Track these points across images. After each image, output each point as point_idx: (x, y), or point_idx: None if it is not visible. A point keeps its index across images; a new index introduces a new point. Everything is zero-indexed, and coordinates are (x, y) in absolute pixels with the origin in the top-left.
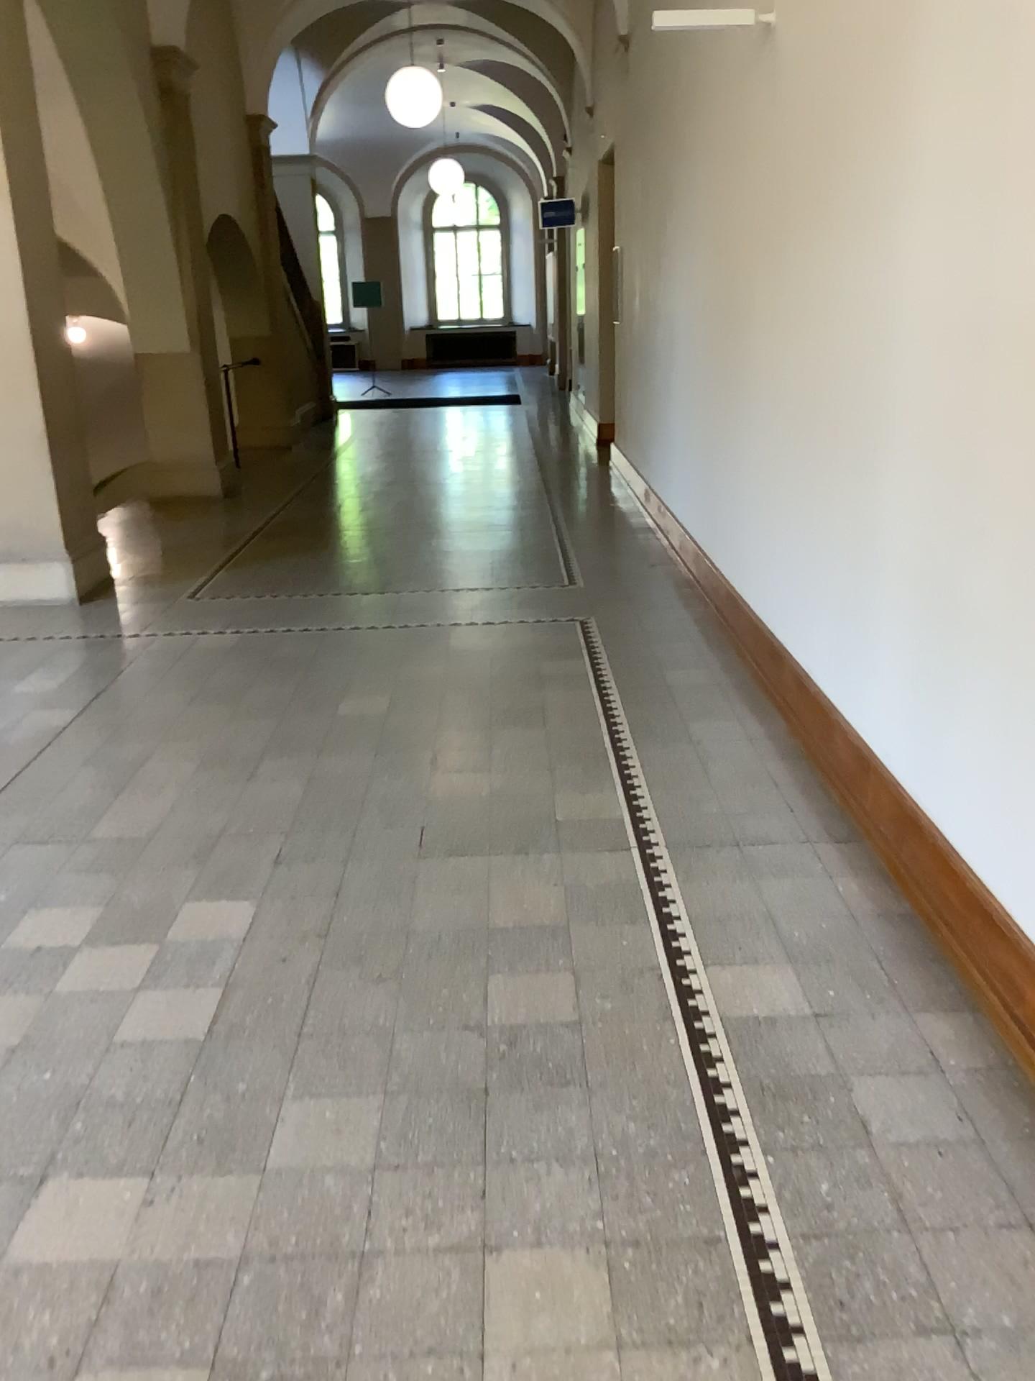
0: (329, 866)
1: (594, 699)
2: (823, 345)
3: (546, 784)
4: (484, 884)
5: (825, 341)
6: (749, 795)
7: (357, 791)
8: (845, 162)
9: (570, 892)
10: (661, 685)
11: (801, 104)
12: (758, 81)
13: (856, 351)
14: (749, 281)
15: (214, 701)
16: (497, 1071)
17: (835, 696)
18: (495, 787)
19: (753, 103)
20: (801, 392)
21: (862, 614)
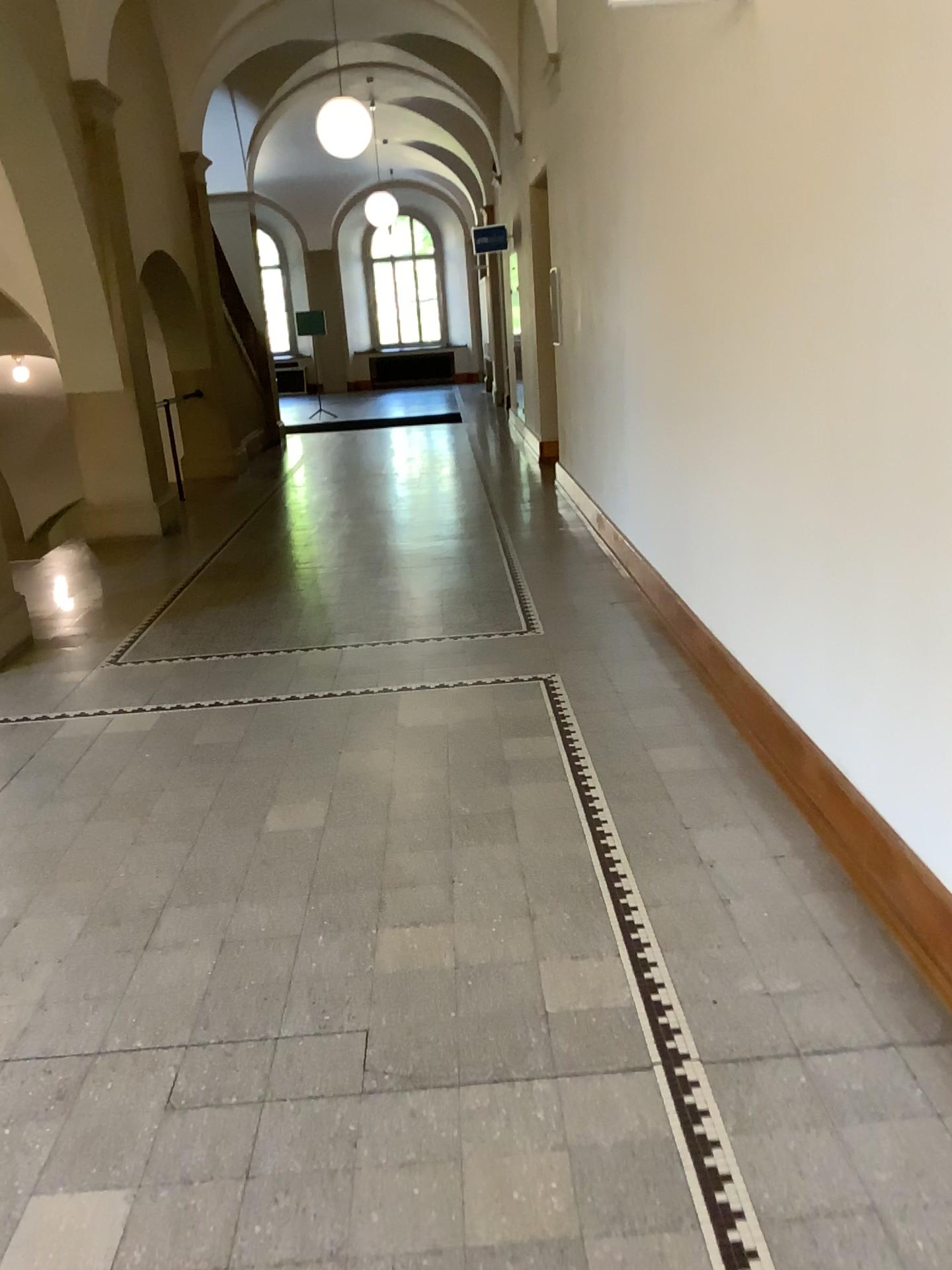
0: (240, 1111)
1: (572, 797)
2: (852, 372)
3: (526, 943)
4: (454, 1142)
5: (857, 368)
6: (792, 954)
7: (284, 961)
8: (882, 139)
9: (577, 1159)
10: (651, 773)
11: (803, 79)
12: (734, 62)
13: (911, 382)
14: (731, 296)
15: (118, 816)
16: None
17: (890, 814)
18: (460, 952)
19: (728, 91)
20: (816, 427)
21: (940, 727)
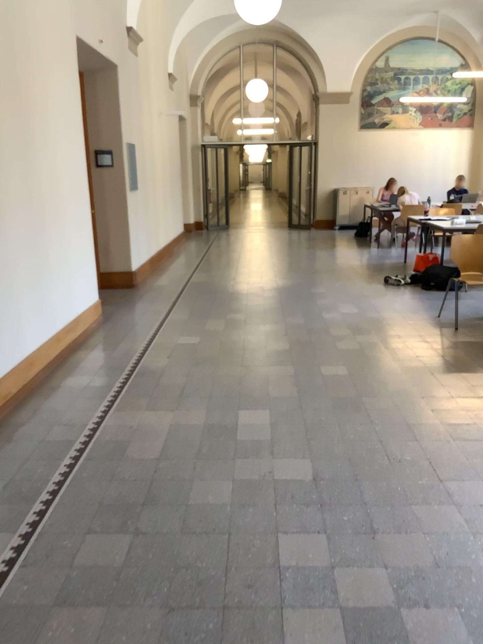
0: None
1: None
2: None
3: None
4: None
5: None
6: None
7: None
8: None
9: None
10: None
11: None
12: None
13: None
14: None
15: None
16: (137, 508)
17: None
18: None
19: None
20: None
21: None
